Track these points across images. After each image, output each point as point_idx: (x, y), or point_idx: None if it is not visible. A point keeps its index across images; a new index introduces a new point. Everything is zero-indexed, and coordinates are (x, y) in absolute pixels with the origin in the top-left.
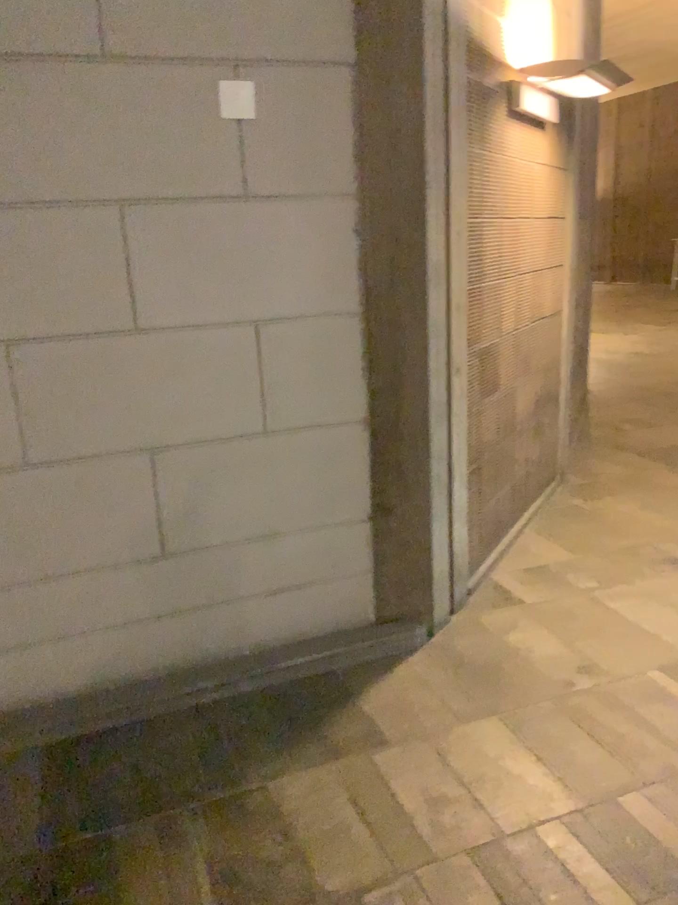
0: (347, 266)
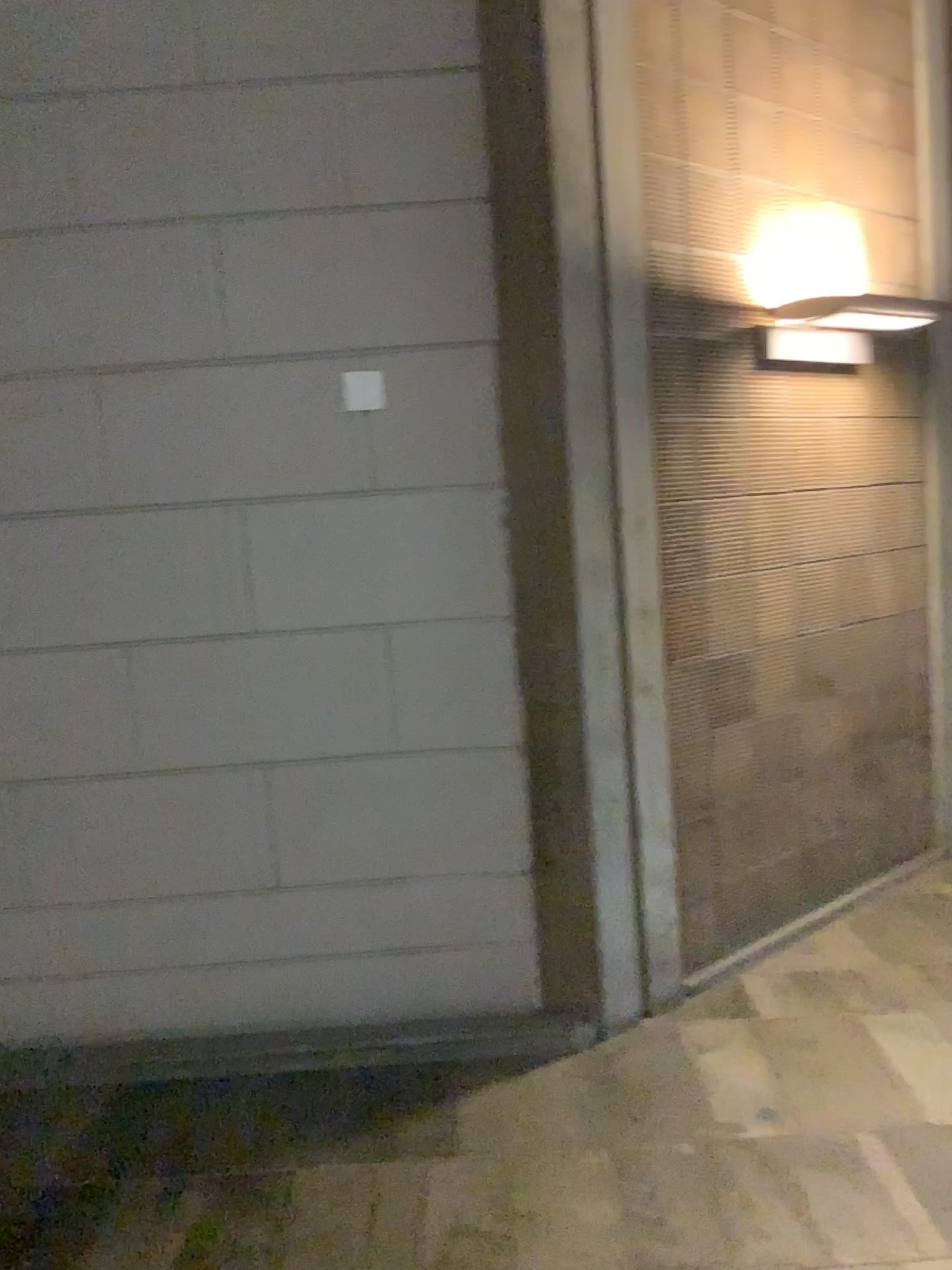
0: (503, 566)
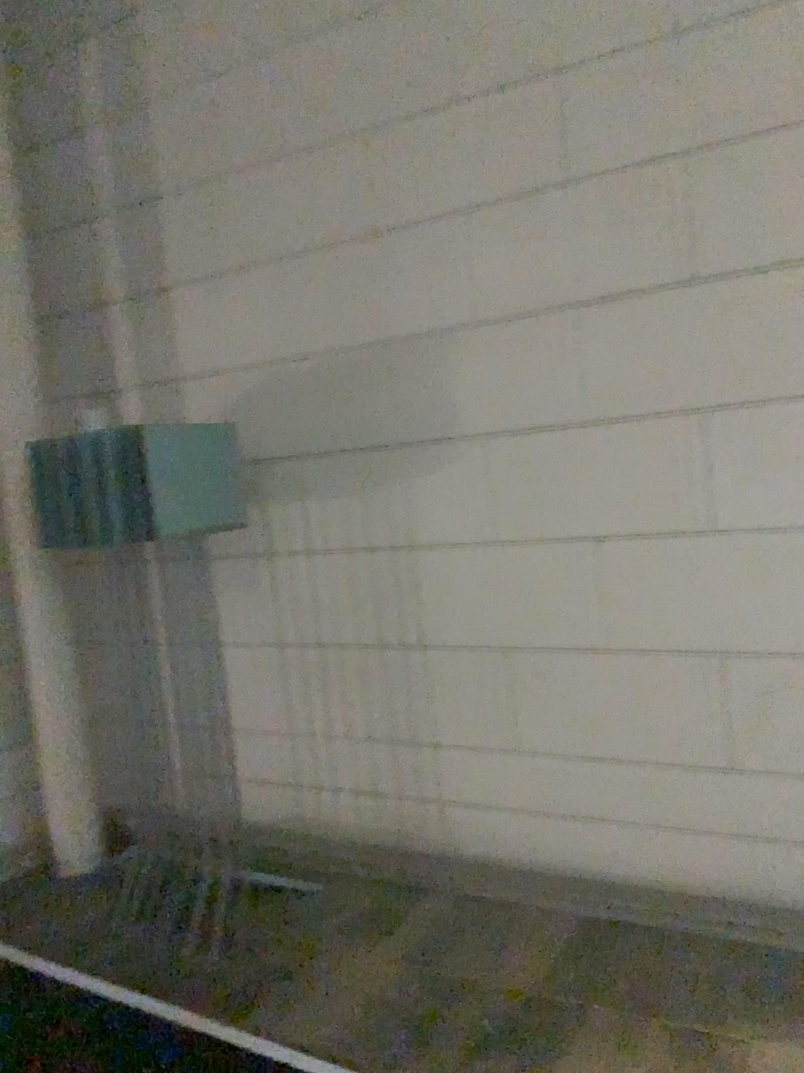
0: None
